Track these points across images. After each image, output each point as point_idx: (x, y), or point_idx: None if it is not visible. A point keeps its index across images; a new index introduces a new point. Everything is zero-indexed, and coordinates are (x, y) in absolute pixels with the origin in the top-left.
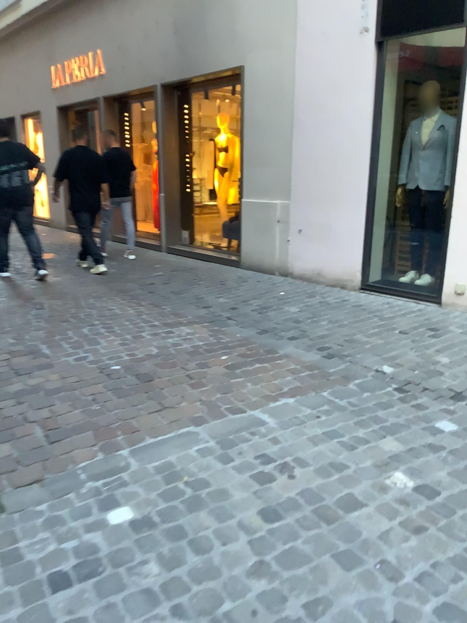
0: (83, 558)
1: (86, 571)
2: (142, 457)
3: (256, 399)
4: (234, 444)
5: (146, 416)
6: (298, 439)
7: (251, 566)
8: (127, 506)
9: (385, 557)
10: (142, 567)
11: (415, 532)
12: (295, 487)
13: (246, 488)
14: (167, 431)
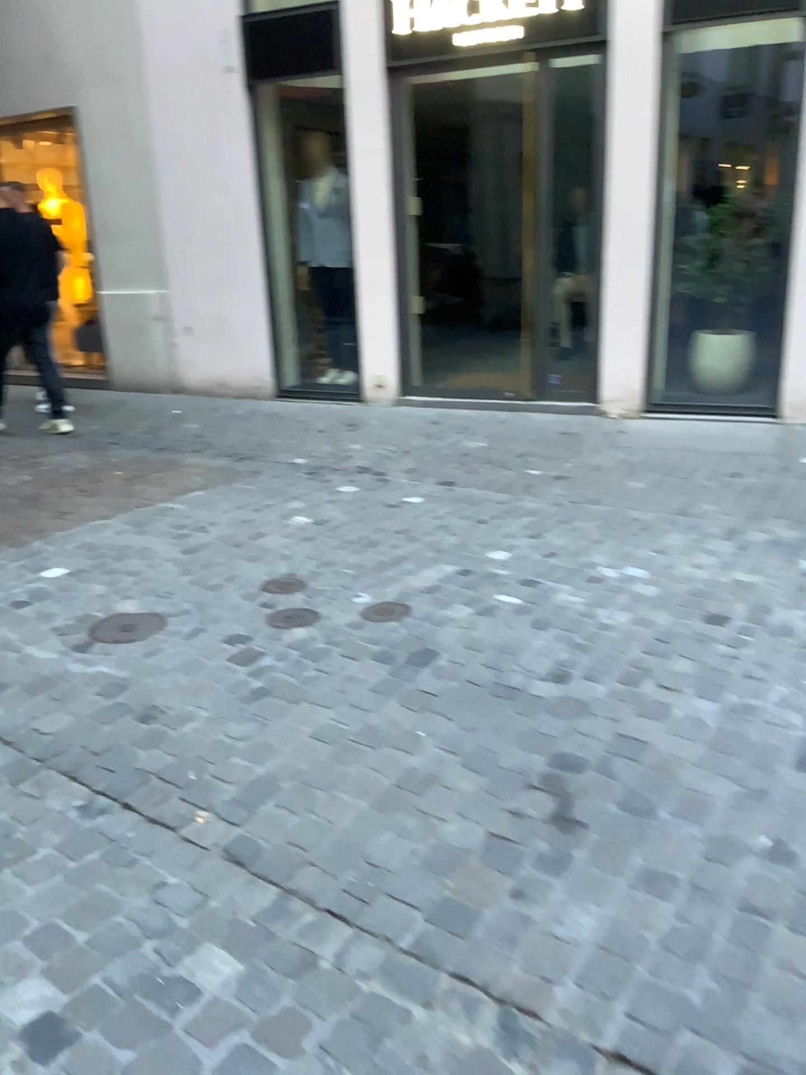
0: (37, 586)
1: (43, 590)
2: (60, 538)
3: (163, 493)
4: (148, 519)
5: (50, 517)
6: (208, 509)
7: (178, 567)
8: (61, 562)
9: (280, 548)
10: (90, 581)
11: (305, 535)
12: (208, 531)
13: (166, 538)
14: (77, 522)
